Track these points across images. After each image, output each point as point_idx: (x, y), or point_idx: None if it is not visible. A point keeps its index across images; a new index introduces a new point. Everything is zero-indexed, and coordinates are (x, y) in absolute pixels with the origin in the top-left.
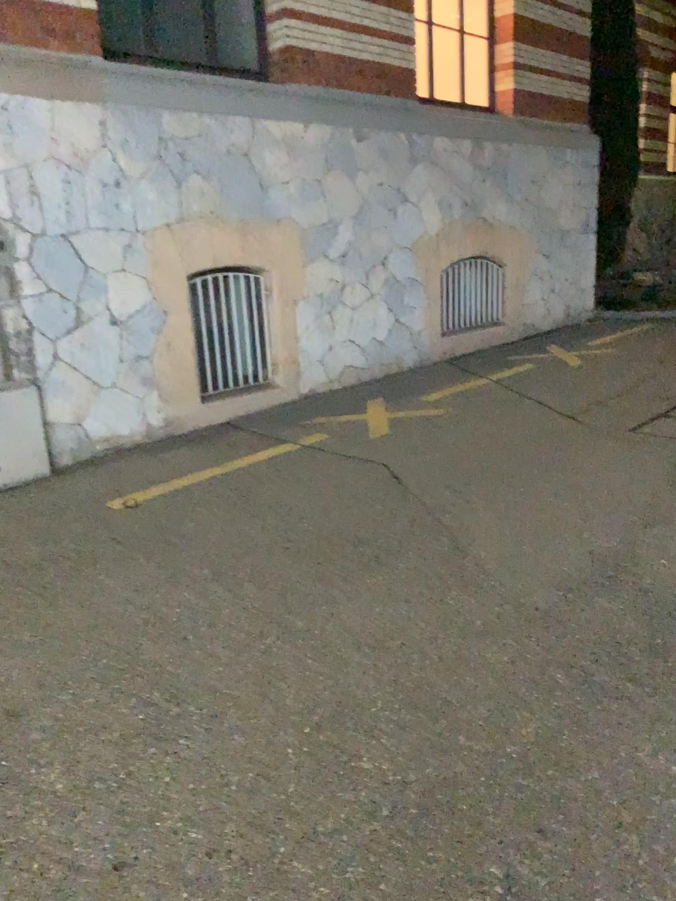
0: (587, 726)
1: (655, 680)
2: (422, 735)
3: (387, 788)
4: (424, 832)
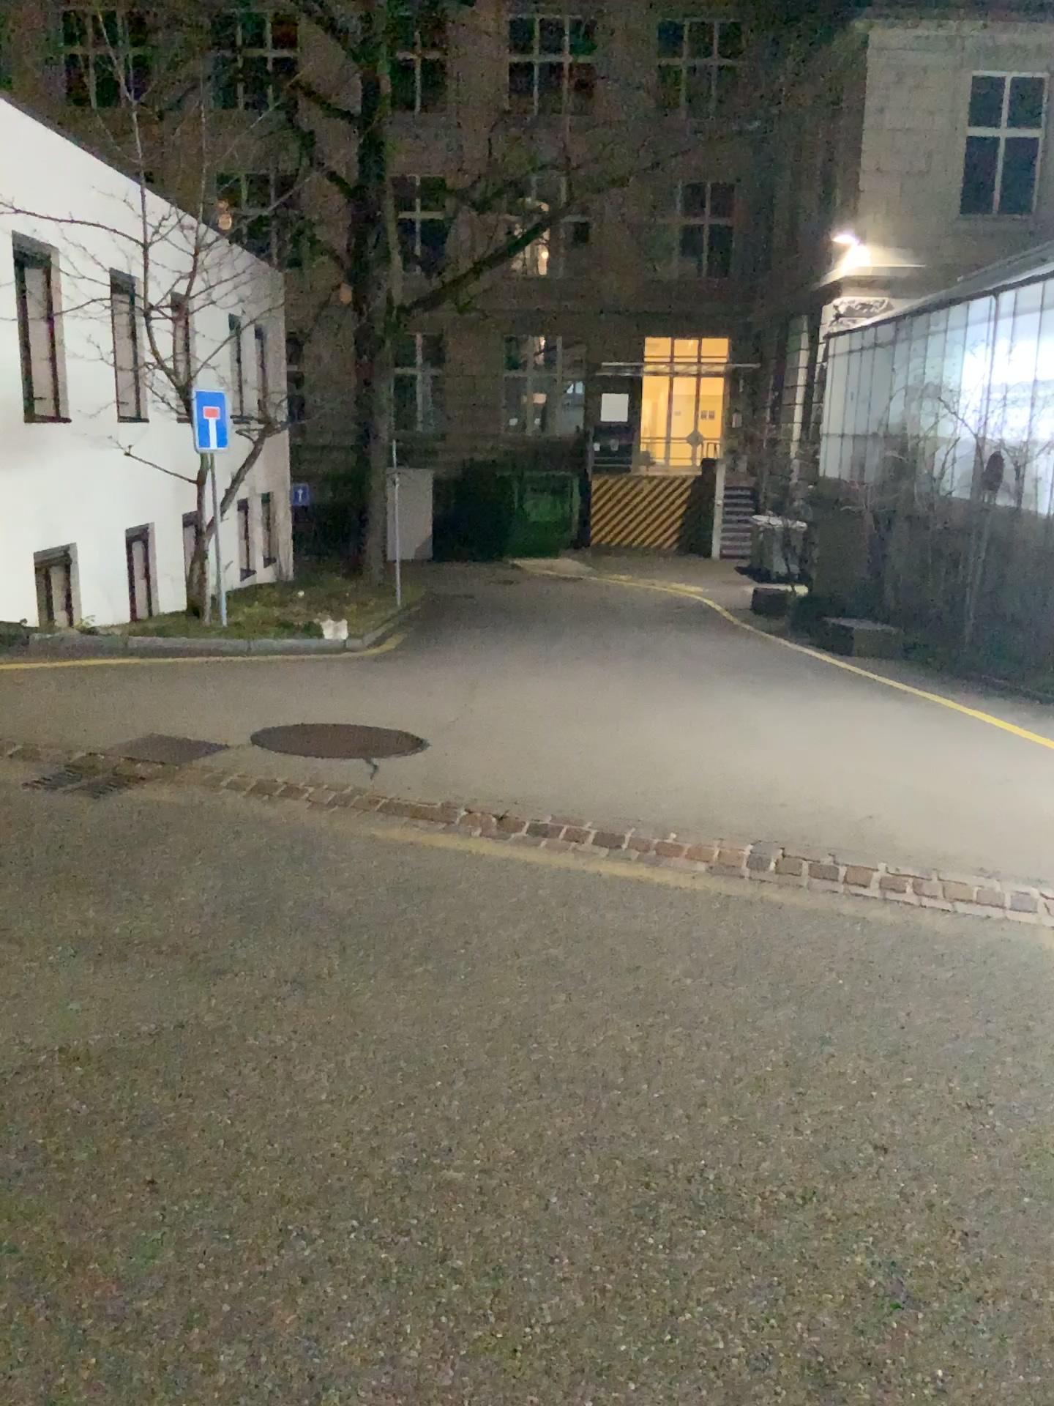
0: (484, 959)
1: (393, 932)
2: (558, 1030)
3: (647, 1034)
4: (673, 1015)
